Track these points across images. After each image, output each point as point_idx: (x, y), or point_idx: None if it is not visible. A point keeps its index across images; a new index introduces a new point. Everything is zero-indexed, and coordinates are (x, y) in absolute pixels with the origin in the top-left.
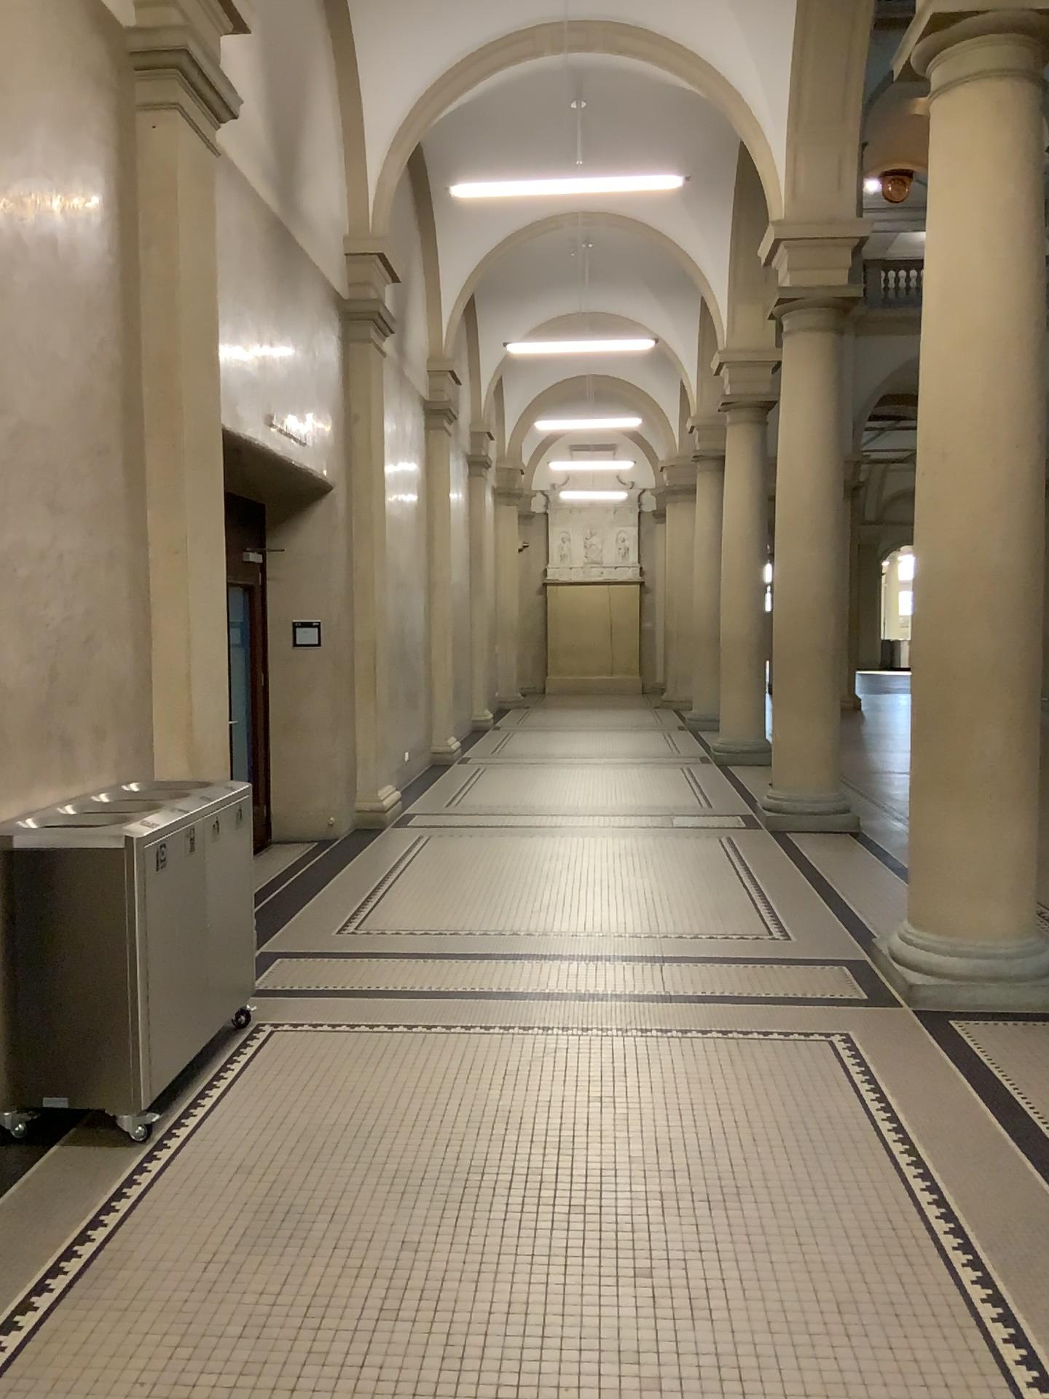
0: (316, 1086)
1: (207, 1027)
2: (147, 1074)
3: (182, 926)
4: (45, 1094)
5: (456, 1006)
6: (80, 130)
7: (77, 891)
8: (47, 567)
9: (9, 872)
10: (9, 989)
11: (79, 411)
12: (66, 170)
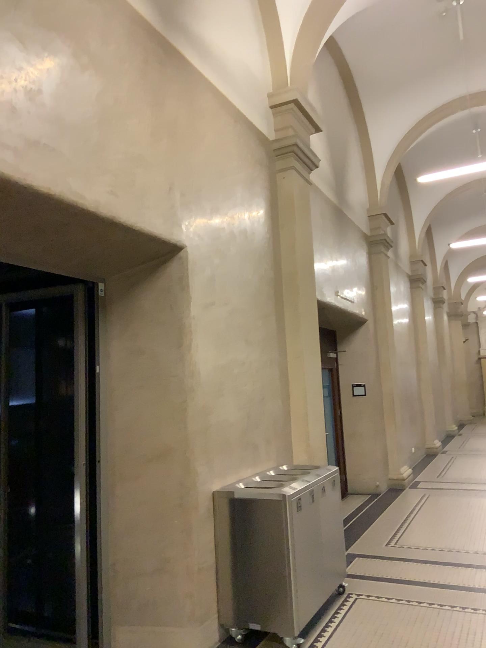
0: (382, 634)
1: (324, 593)
2: (295, 618)
3: (309, 540)
4: (249, 621)
5: (455, 594)
6: (254, 183)
7: (261, 520)
8: (245, 368)
9: (231, 509)
10: (232, 567)
11: (257, 298)
12: (249, 200)
